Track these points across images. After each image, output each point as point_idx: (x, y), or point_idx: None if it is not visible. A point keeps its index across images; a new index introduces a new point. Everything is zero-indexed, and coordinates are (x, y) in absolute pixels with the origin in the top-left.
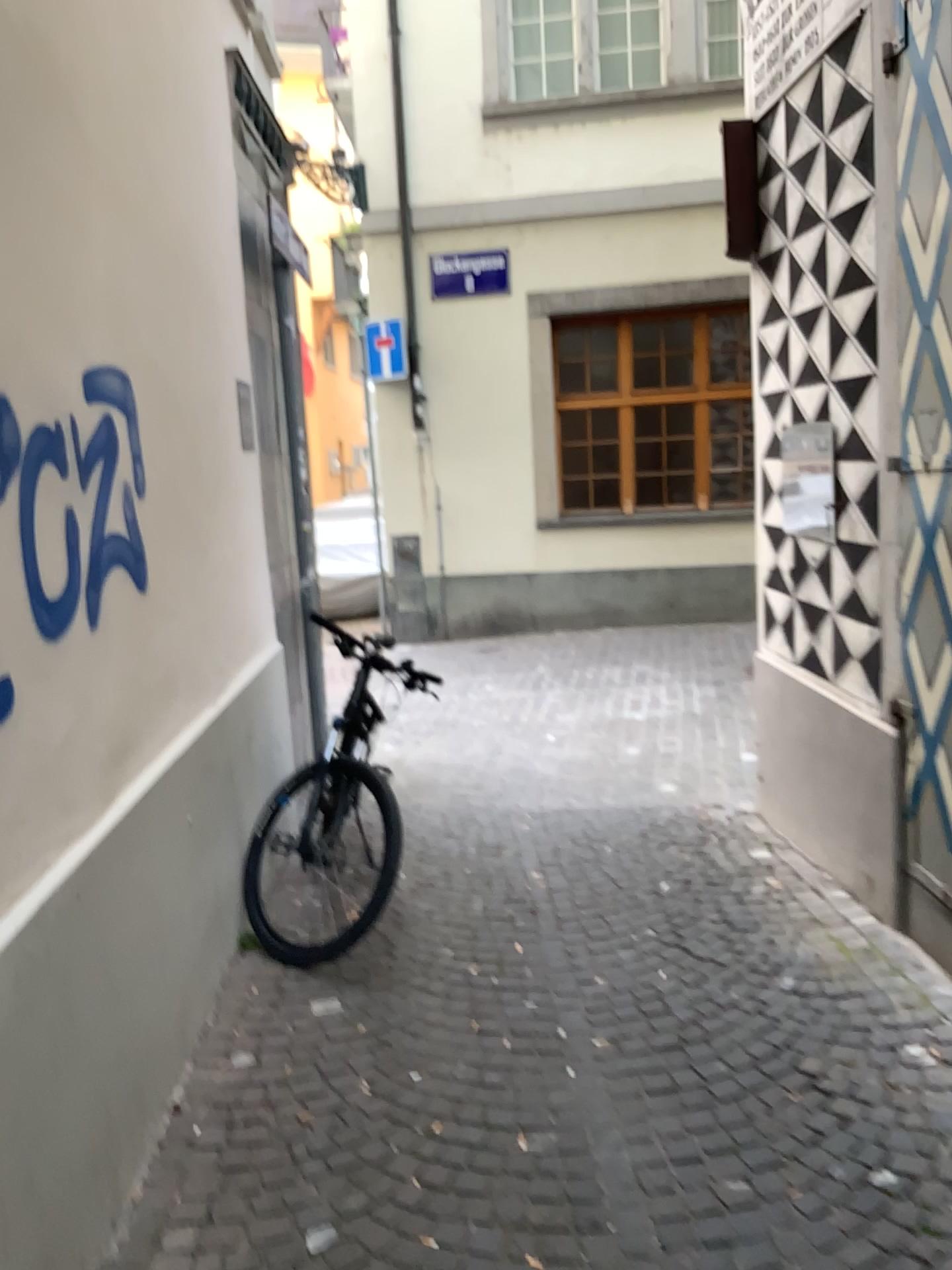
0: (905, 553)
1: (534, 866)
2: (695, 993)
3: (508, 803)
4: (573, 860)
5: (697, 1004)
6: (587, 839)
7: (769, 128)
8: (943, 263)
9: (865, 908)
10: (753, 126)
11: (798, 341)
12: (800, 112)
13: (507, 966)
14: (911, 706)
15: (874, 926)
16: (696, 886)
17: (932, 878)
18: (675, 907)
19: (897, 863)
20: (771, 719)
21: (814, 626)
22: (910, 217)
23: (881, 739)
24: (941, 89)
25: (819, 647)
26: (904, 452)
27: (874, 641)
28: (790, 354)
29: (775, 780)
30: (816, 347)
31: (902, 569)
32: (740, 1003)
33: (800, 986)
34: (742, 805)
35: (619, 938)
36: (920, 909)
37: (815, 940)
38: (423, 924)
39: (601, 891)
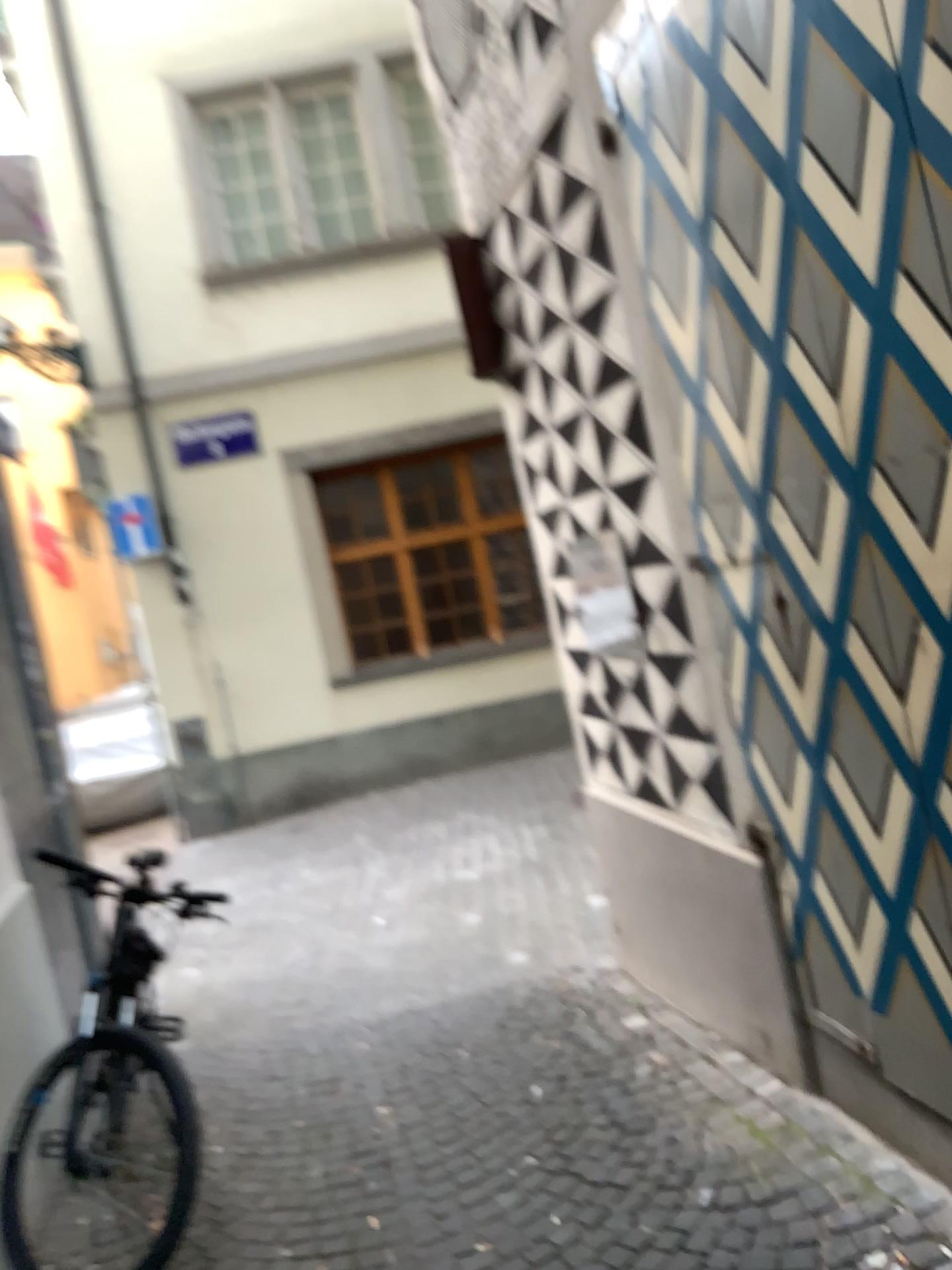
0: (730, 657)
1: (379, 1095)
2: (600, 1240)
3: (340, 1015)
4: (424, 1076)
5: (605, 1256)
6: (436, 1044)
7: (493, 238)
8: (708, 334)
9: (767, 1070)
10: (477, 241)
11: (566, 448)
12: (521, 214)
13: (362, 1255)
14: (772, 827)
15: (782, 1092)
16: (571, 1080)
17: (839, 1026)
18: (553, 1116)
19: (794, 1013)
20: (615, 861)
21: (642, 752)
22: (661, 294)
23: (745, 870)
24: (668, 154)
25: (652, 774)
26: (706, 545)
27: (714, 759)
28: (559, 463)
29: (633, 930)
30: (586, 451)
31: (729, 674)
32: (657, 1241)
33: (721, 1197)
34: (601, 962)
35: (495, 1178)
36: (832, 1064)
37: (722, 1126)
38: (249, 1217)
39: (463, 1114)
